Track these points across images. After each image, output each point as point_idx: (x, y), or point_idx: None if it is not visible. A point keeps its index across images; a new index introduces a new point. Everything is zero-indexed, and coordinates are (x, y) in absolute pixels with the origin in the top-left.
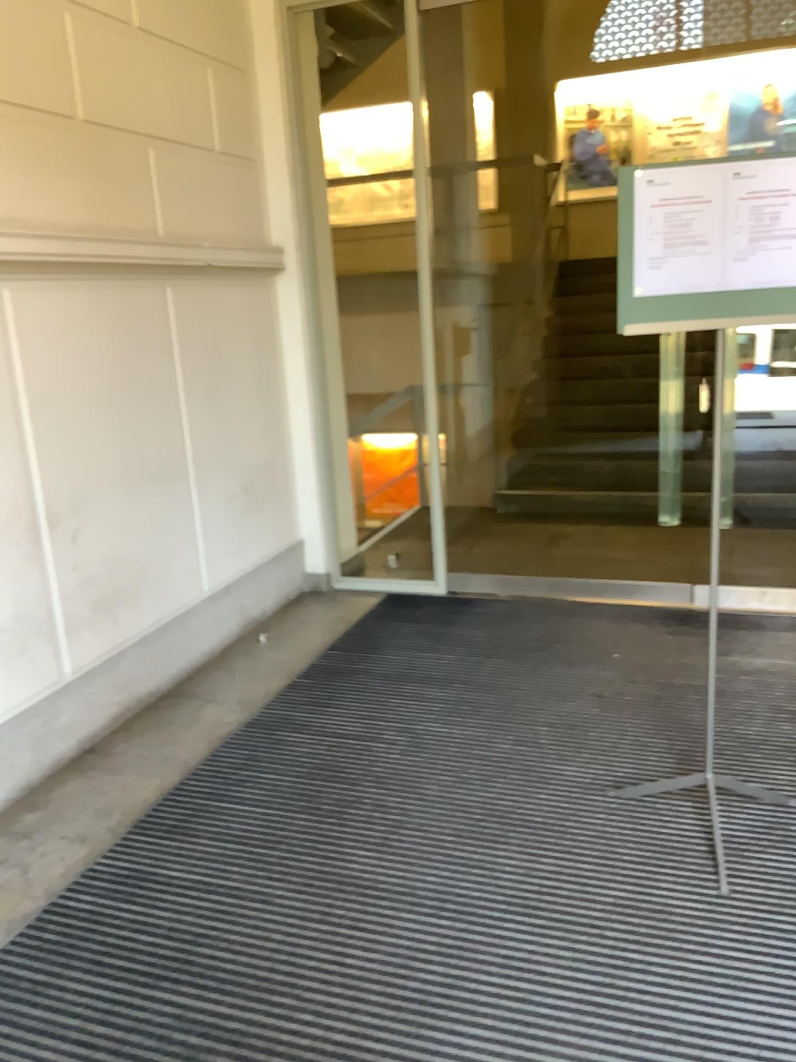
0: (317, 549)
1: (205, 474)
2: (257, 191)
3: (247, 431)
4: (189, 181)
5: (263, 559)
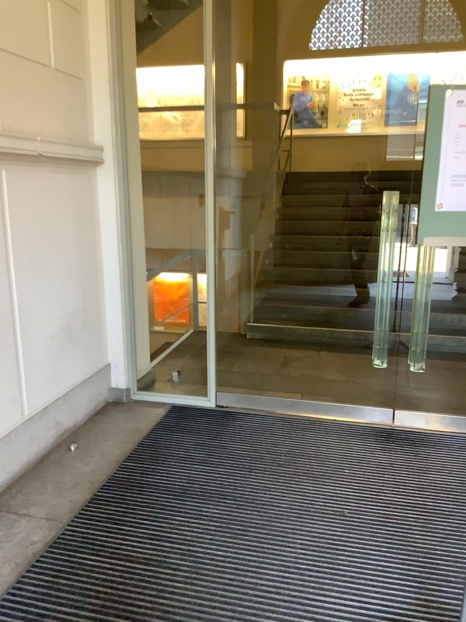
0: (119, 370)
1: (31, 320)
2: (85, 103)
3: (69, 284)
4: (27, 88)
5: (78, 380)
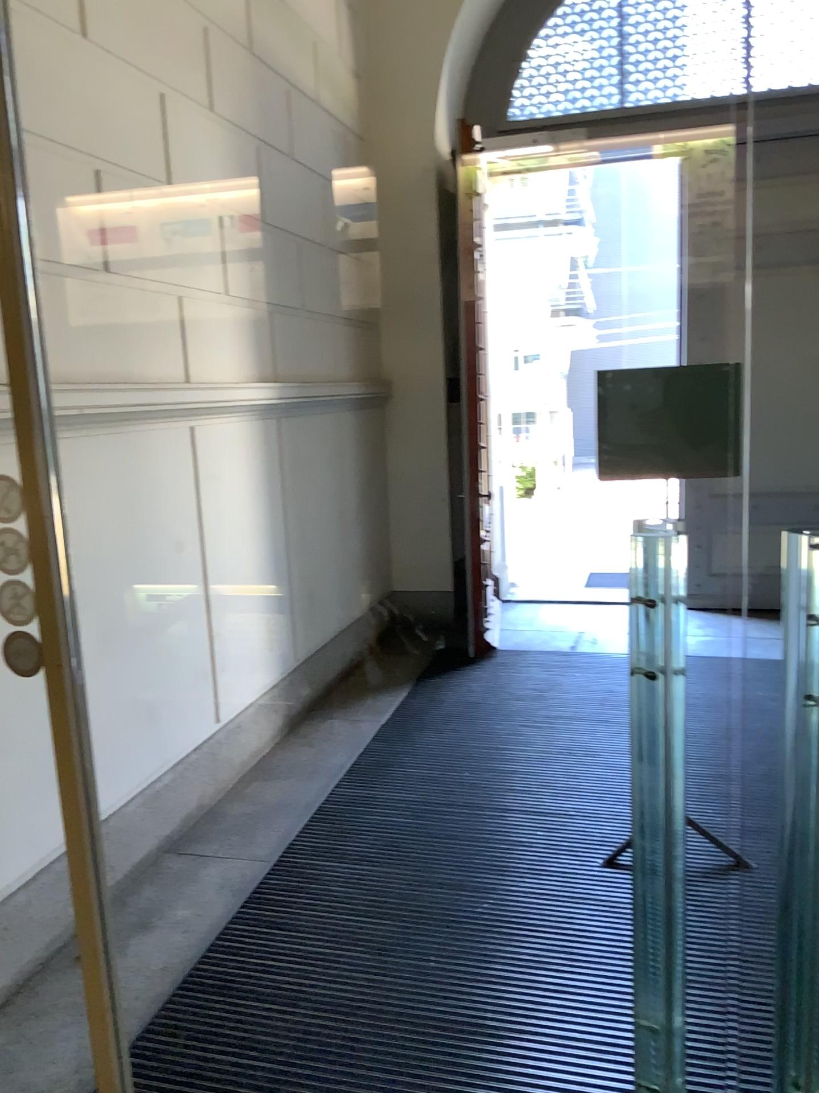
0: None
1: None
2: None
3: None
4: None
5: None
